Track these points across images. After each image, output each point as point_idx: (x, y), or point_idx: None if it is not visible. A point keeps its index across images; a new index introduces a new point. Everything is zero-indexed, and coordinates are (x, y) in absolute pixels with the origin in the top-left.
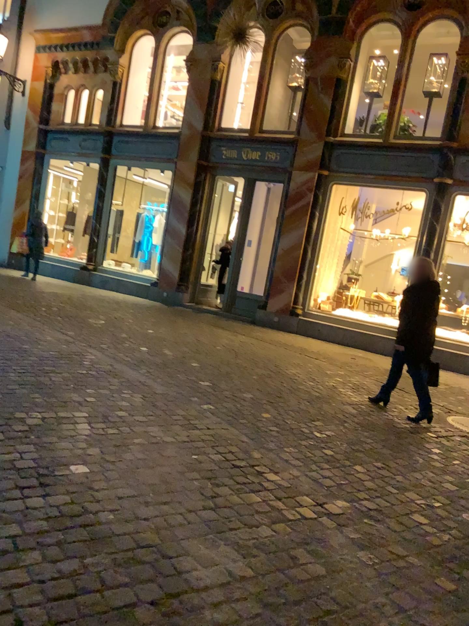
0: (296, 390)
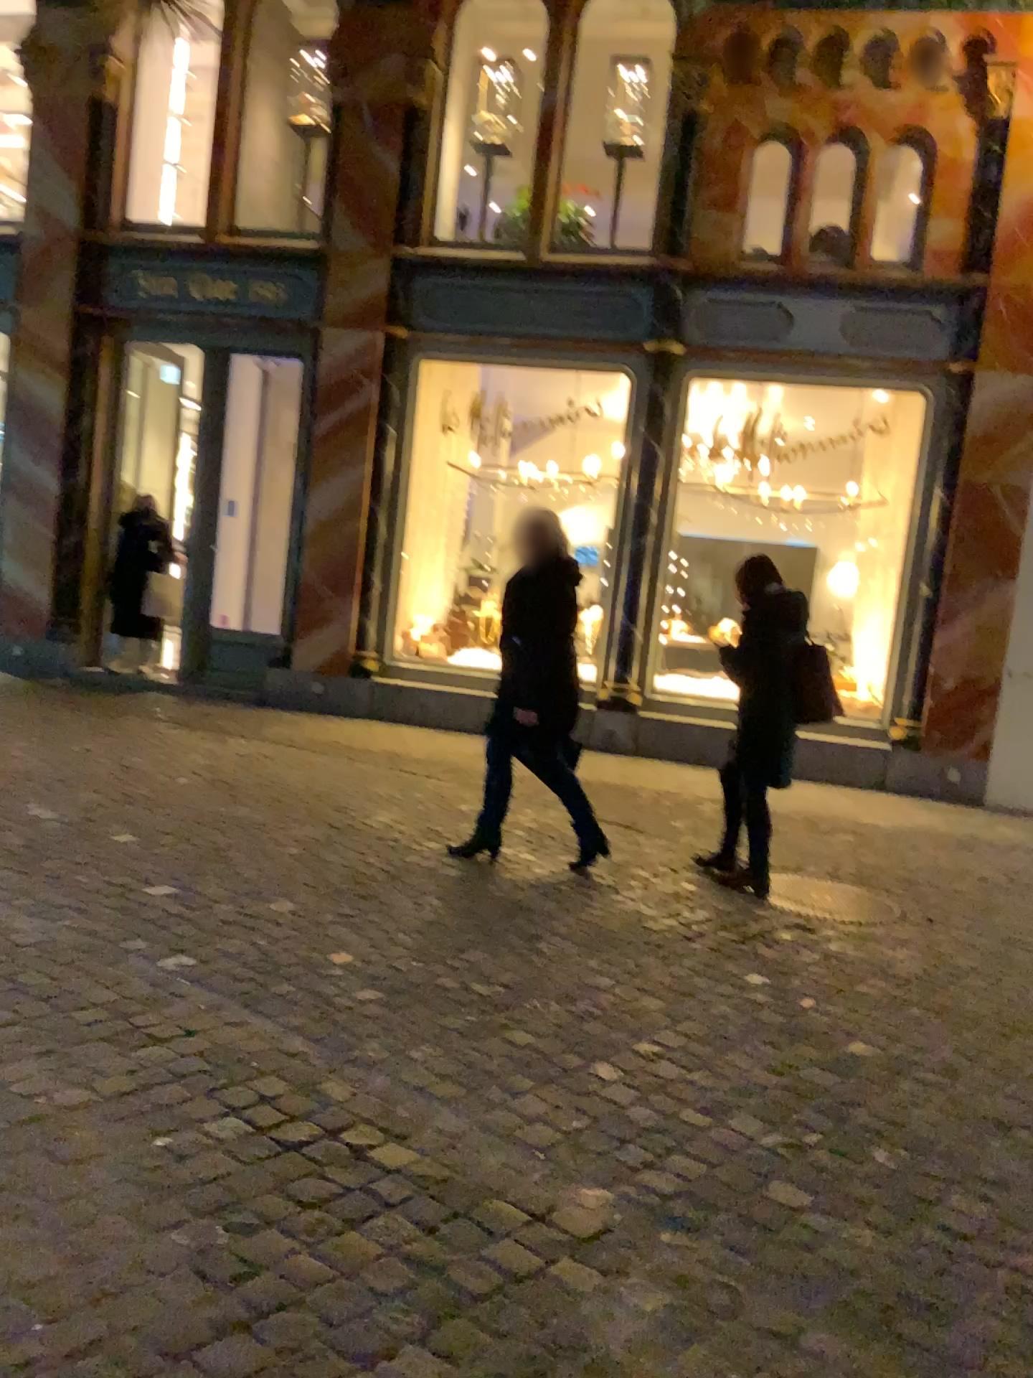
0: (403, 872)
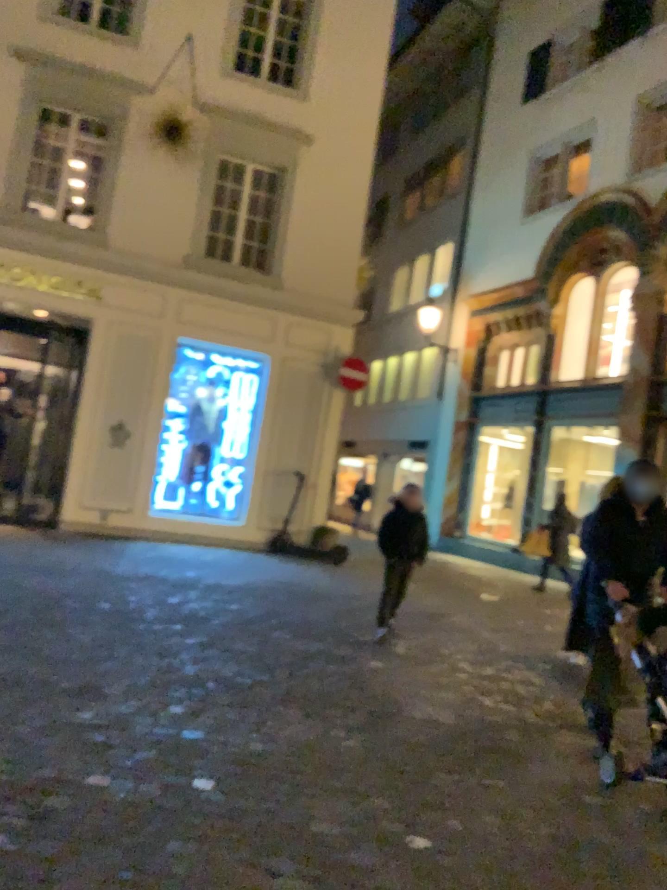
0: None
